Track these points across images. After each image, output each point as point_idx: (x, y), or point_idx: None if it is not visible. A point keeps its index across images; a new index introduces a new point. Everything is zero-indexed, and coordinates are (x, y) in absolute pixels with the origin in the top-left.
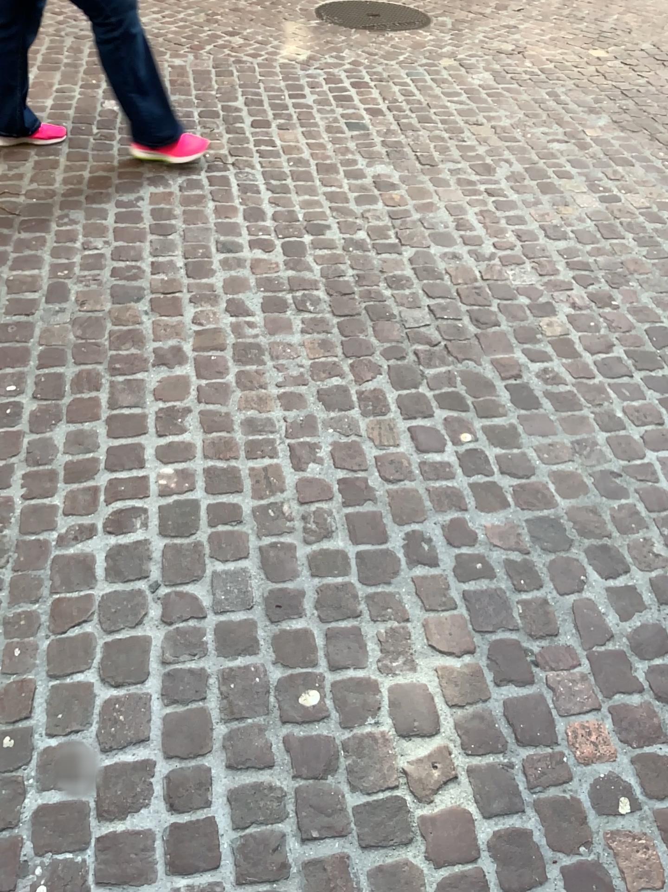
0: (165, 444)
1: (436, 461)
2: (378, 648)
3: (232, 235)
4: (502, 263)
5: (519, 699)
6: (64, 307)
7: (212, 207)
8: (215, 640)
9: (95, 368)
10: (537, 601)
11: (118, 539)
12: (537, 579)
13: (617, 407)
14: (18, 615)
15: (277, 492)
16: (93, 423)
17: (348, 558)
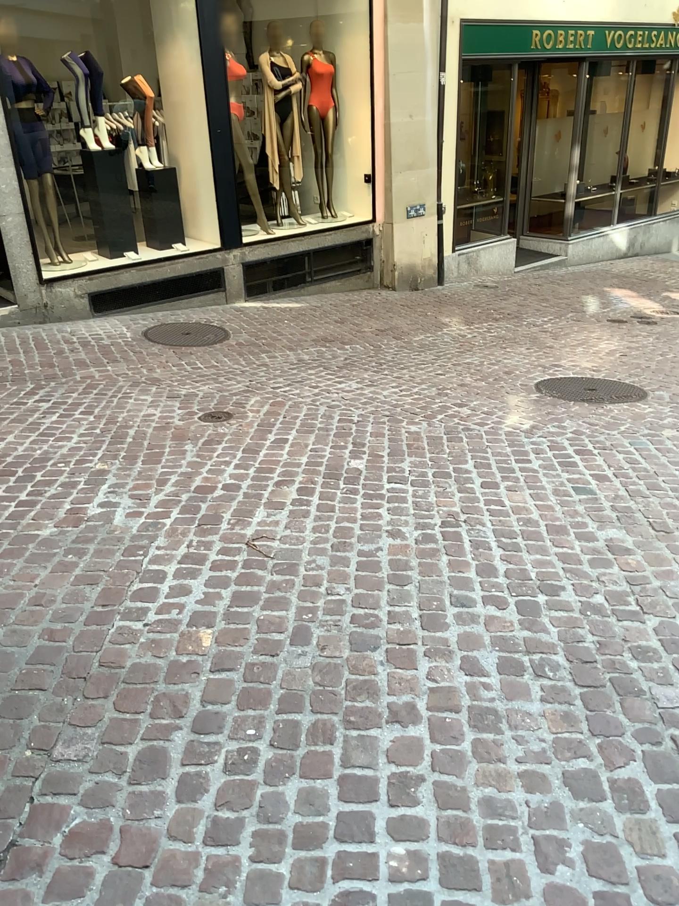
0: (401, 817)
1: None
2: None
3: (466, 590)
4: None
5: None
6: (306, 652)
7: (446, 562)
8: None
9: (332, 719)
10: None
11: None
12: None
13: None
14: None
15: (528, 897)
16: (328, 782)
17: None
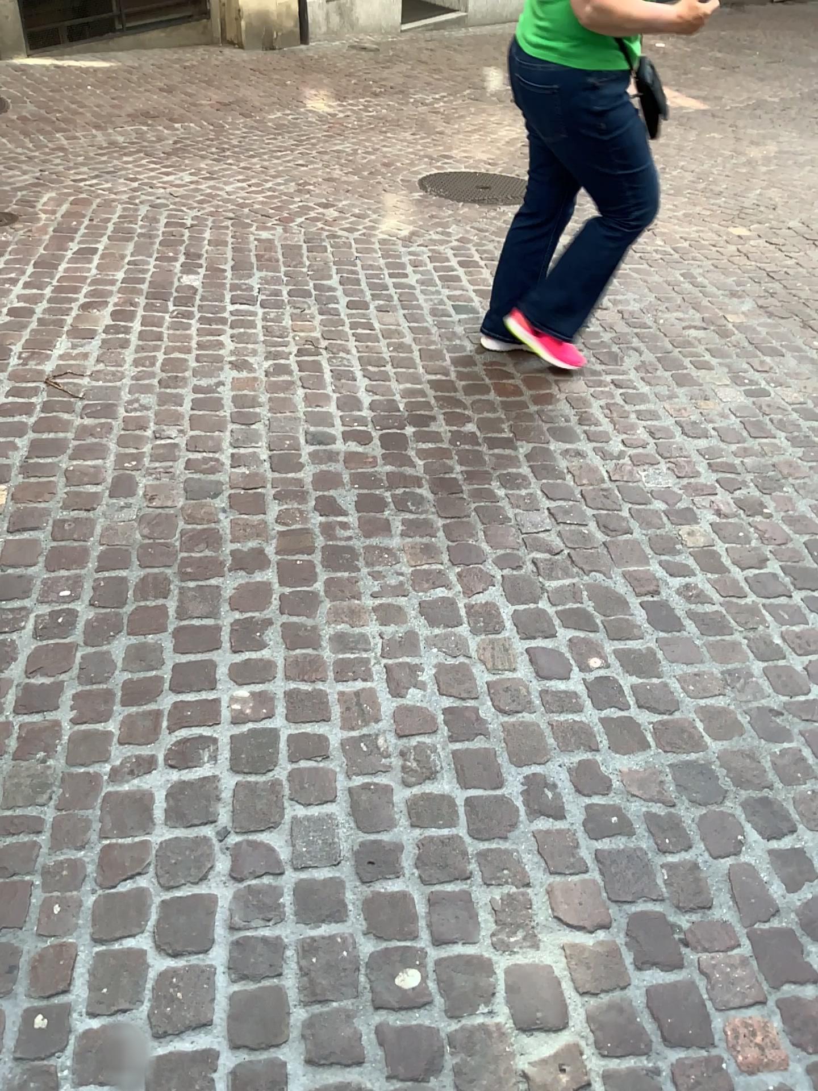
0: (242, 661)
1: (561, 688)
2: (496, 914)
3: (322, 426)
4: (631, 462)
5: (670, 983)
6: (130, 503)
7: (299, 394)
8: (298, 898)
9: (162, 571)
10: (688, 860)
11: (185, 773)
12: (686, 833)
13: (772, 629)
14: (63, 862)
15: (373, 721)
16: (159, 635)
17: (458, 802)
